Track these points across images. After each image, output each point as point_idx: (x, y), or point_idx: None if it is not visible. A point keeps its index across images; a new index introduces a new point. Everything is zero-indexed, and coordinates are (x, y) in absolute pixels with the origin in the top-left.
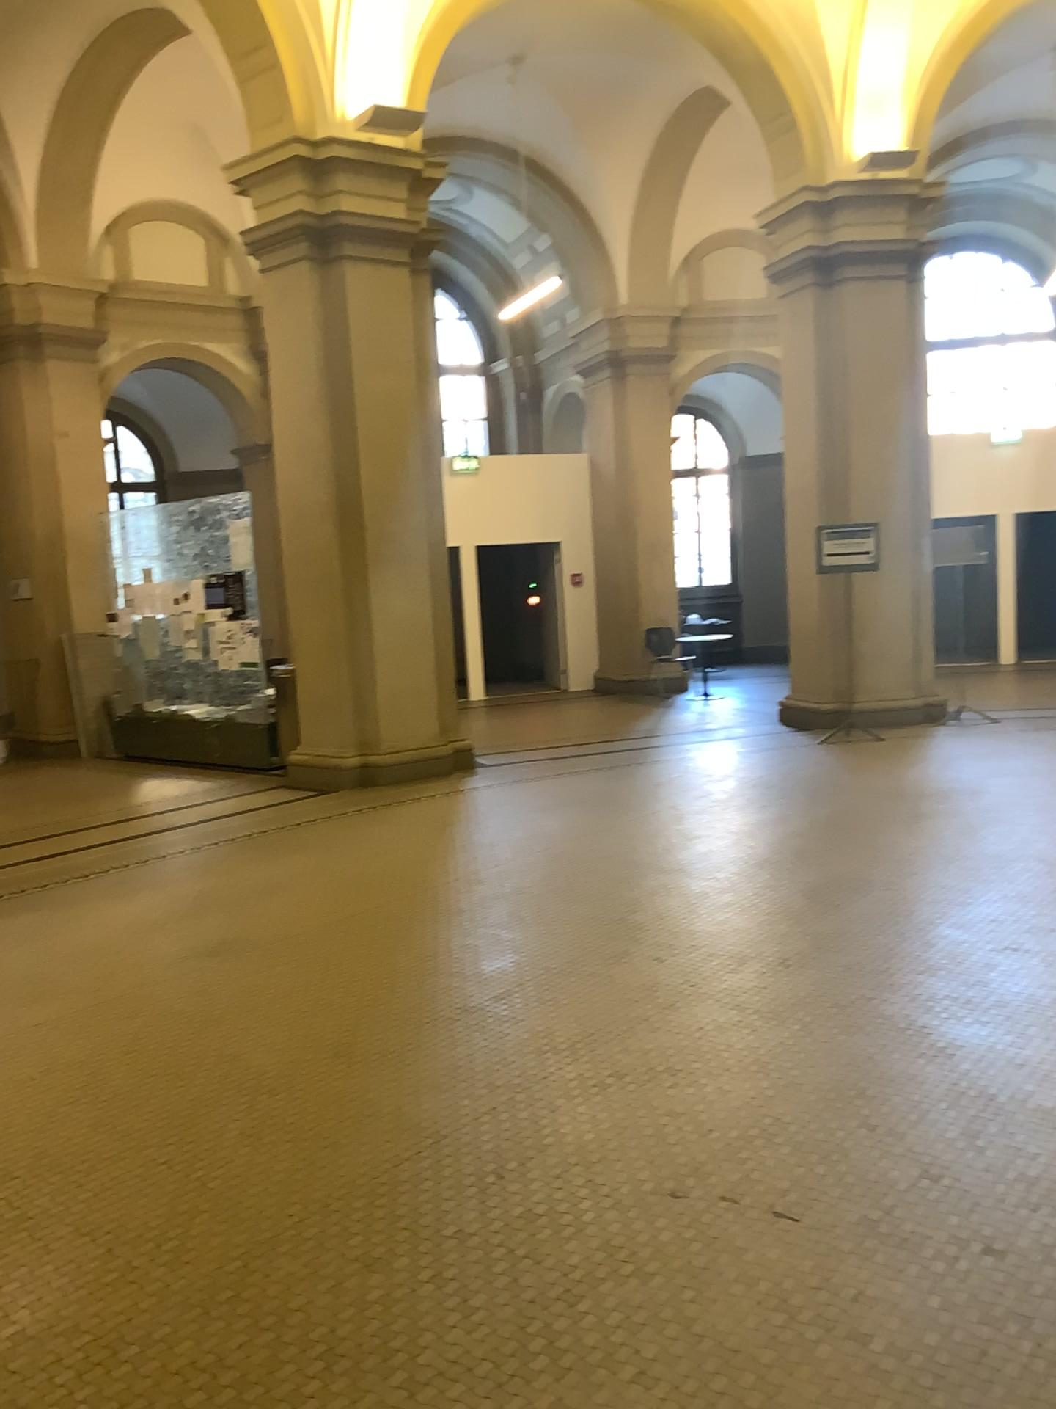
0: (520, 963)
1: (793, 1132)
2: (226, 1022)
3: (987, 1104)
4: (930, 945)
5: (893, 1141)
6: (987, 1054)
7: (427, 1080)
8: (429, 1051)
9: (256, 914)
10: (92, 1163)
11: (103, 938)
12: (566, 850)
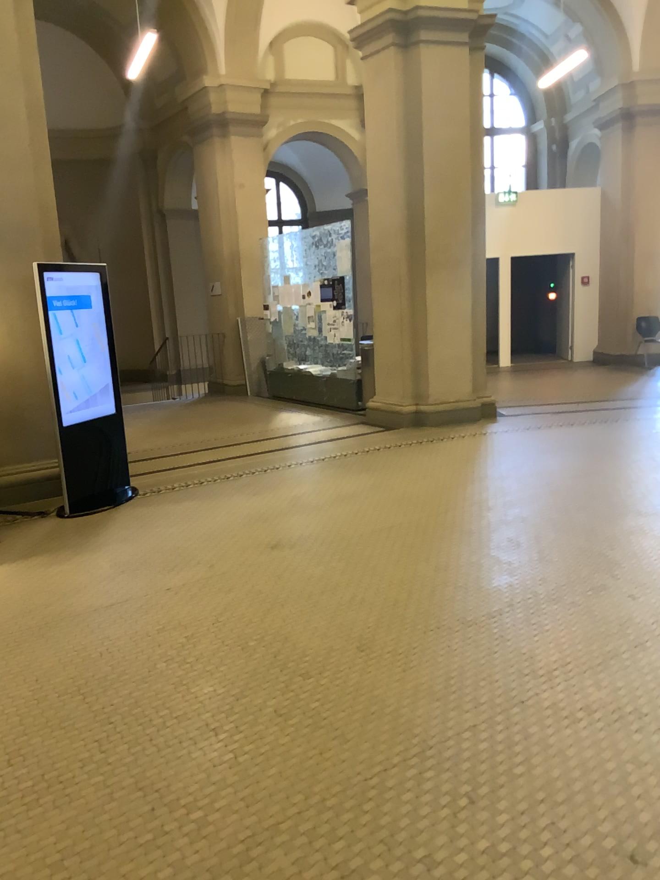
0: (510, 583)
1: None
2: (286, 605)
3: None
4: None
5: None
6: None
7: (422, 683)
8: (428, 654)
9: (324, 519)
10: (165, 716)
11: (223, 527)
12: (558, 487)
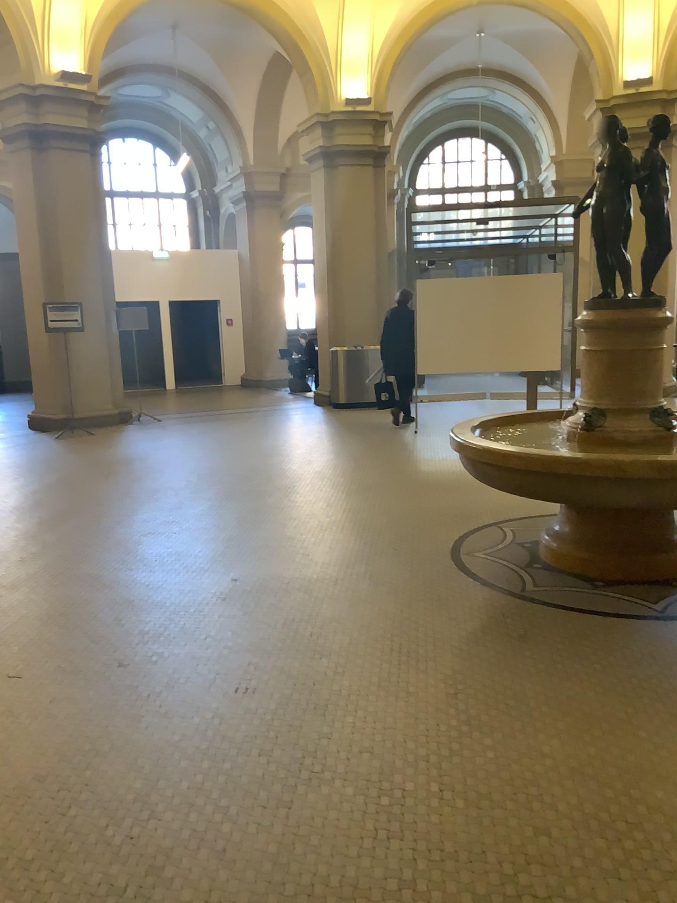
0: None
1: (16, 635)
2: None
3: (122, 602)
4: (103, 536)
5: (71, 627)
6: (126, 581)
7: None
8: None
9: None
10: None
11: None
12: None
